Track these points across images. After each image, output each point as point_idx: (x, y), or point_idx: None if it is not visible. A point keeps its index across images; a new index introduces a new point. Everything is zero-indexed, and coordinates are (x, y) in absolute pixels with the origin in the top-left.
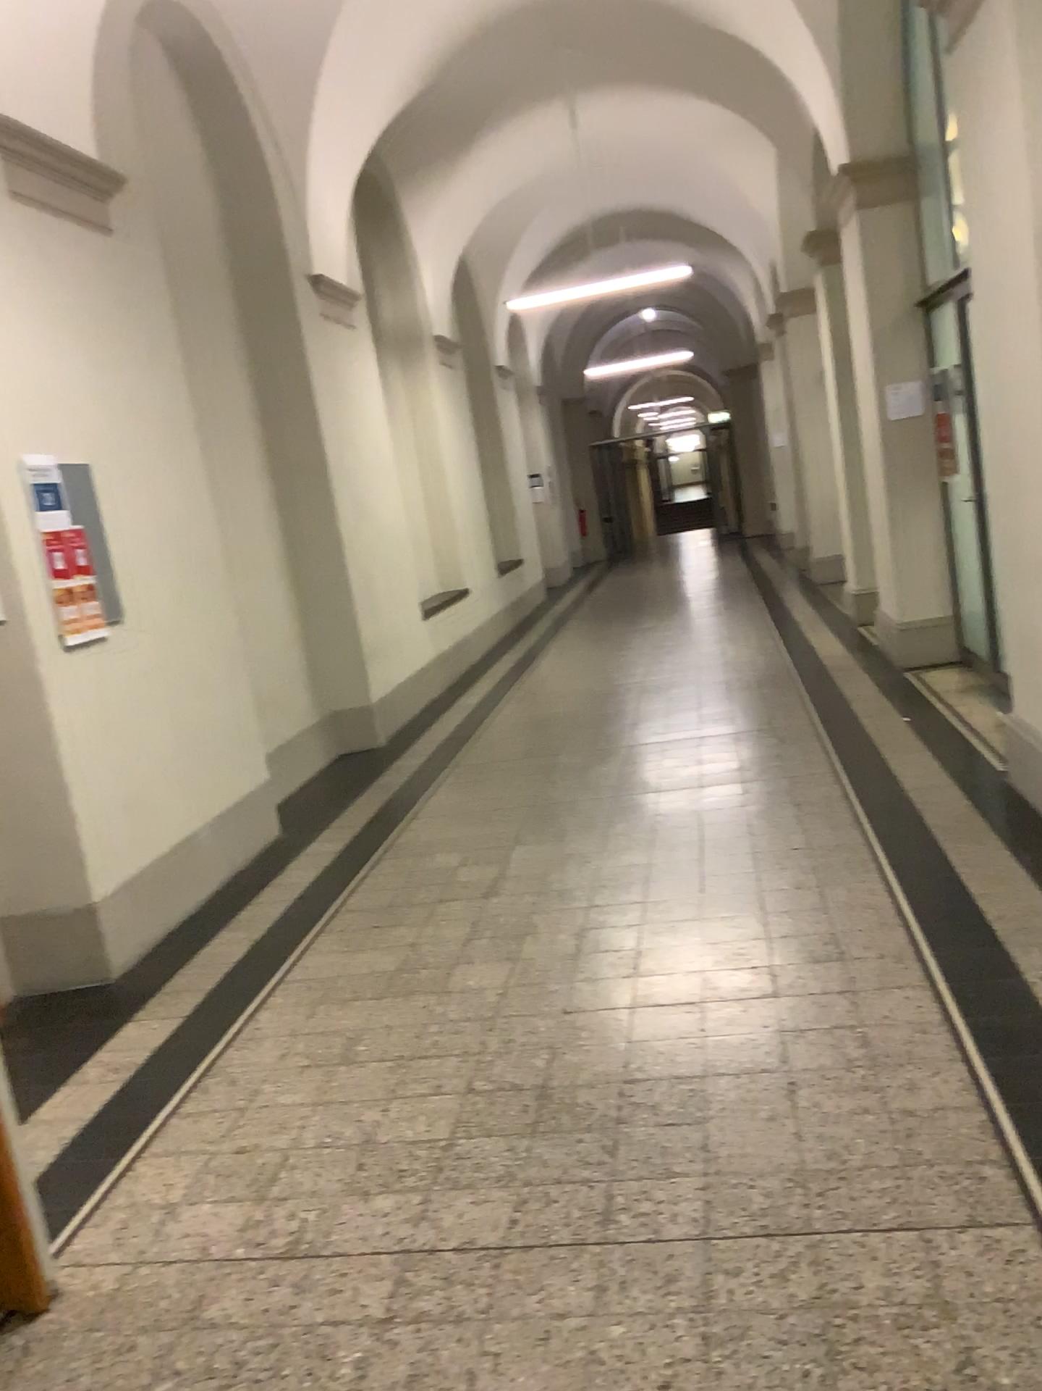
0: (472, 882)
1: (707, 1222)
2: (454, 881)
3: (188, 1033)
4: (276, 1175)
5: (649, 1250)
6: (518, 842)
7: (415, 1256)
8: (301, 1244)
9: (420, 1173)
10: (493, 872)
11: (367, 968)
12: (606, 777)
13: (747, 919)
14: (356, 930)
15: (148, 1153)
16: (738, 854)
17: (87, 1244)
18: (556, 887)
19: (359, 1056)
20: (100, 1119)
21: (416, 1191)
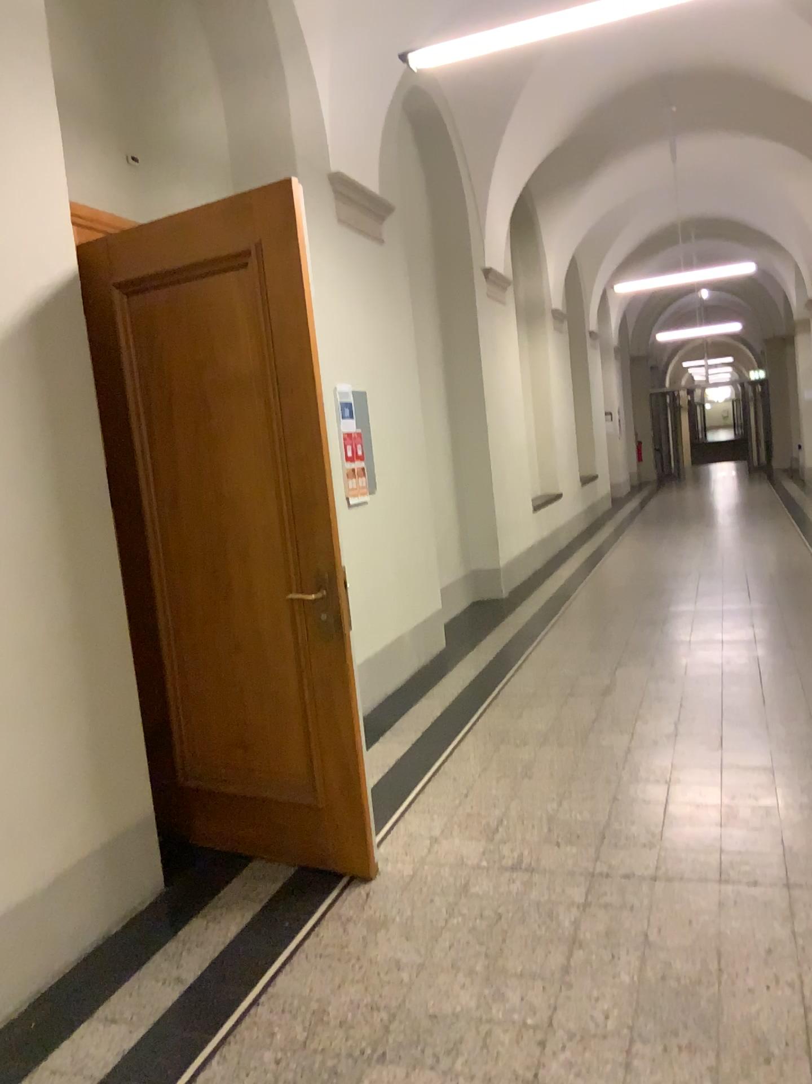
0: (592, 685)
1: (788, 879)
2: (580, 683)
3: (419, 753)
4: (498, 829)
5: (751, 887)
6: (622, 664)
7: (597, 876)
8: (523, 863)
9: (592, 837)
10: (606, 681)
11: (529, 728)
12: (682, 628)
13: (798, 723)
14: (516, 706)
15: (413, 811)
16: (787, 684)
17: (389, 850)
18: (654, 693)
19: (536, 774)
20: (377, 791)
21: (591, 845)
